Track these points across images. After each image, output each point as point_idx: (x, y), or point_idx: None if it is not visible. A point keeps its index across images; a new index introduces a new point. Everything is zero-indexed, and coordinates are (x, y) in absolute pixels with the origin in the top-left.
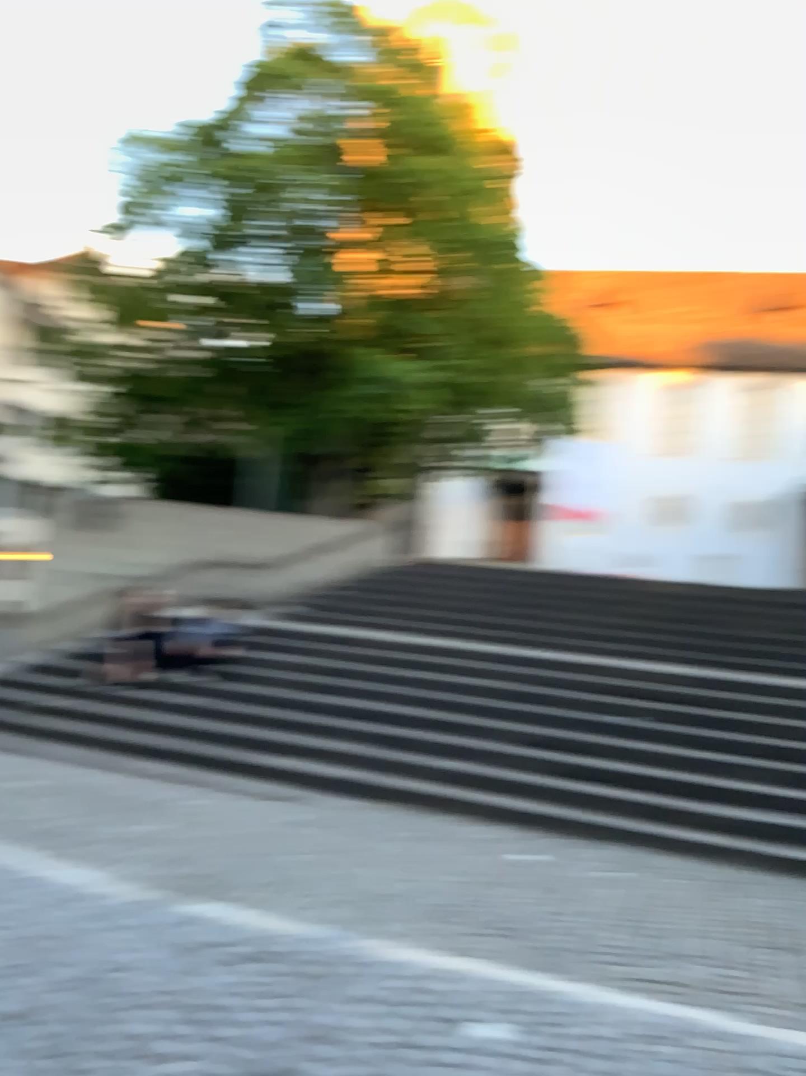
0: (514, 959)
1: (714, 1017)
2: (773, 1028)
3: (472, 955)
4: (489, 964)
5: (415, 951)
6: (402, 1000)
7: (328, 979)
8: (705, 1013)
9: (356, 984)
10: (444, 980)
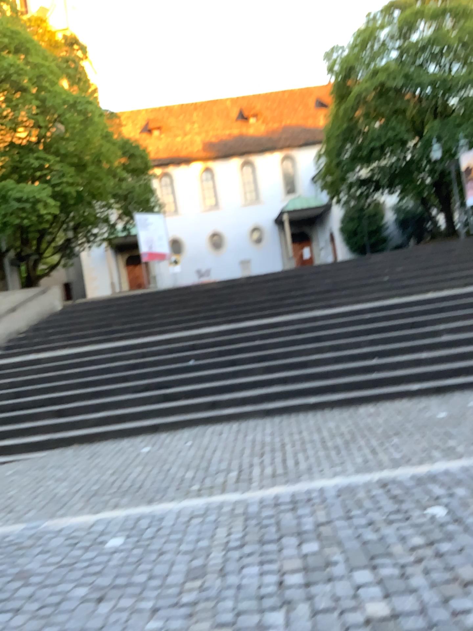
0: (137, 501)
1: (233, 493)
2: (260, 488)
3: (115, 507)
4: (124, 508)
5: (84, 516)
6: (75, 542)
7: (33, 547)
8: (230, 493)
9: (48, 543)
10: (98, 524)
